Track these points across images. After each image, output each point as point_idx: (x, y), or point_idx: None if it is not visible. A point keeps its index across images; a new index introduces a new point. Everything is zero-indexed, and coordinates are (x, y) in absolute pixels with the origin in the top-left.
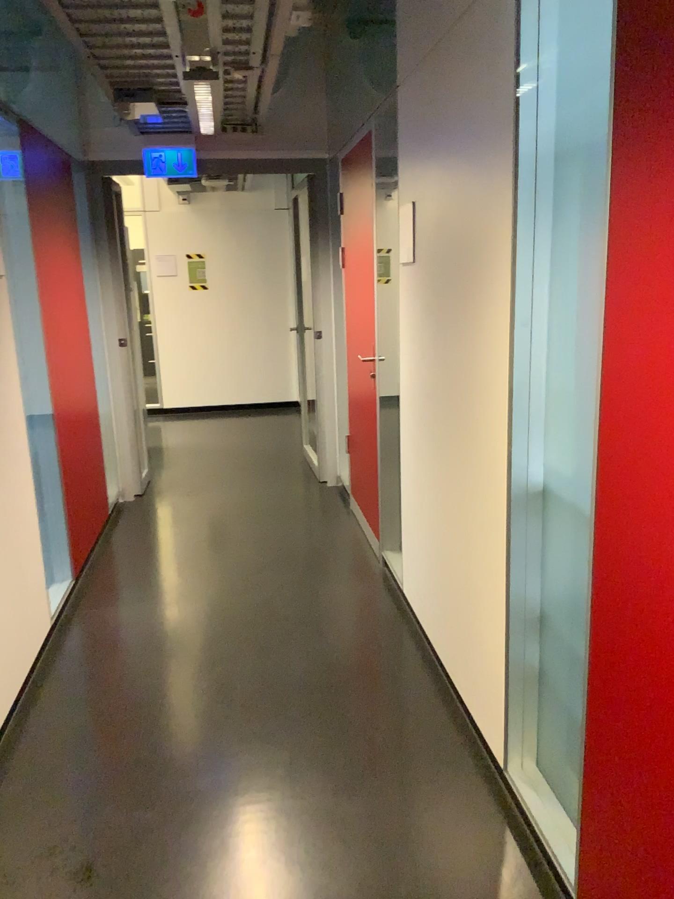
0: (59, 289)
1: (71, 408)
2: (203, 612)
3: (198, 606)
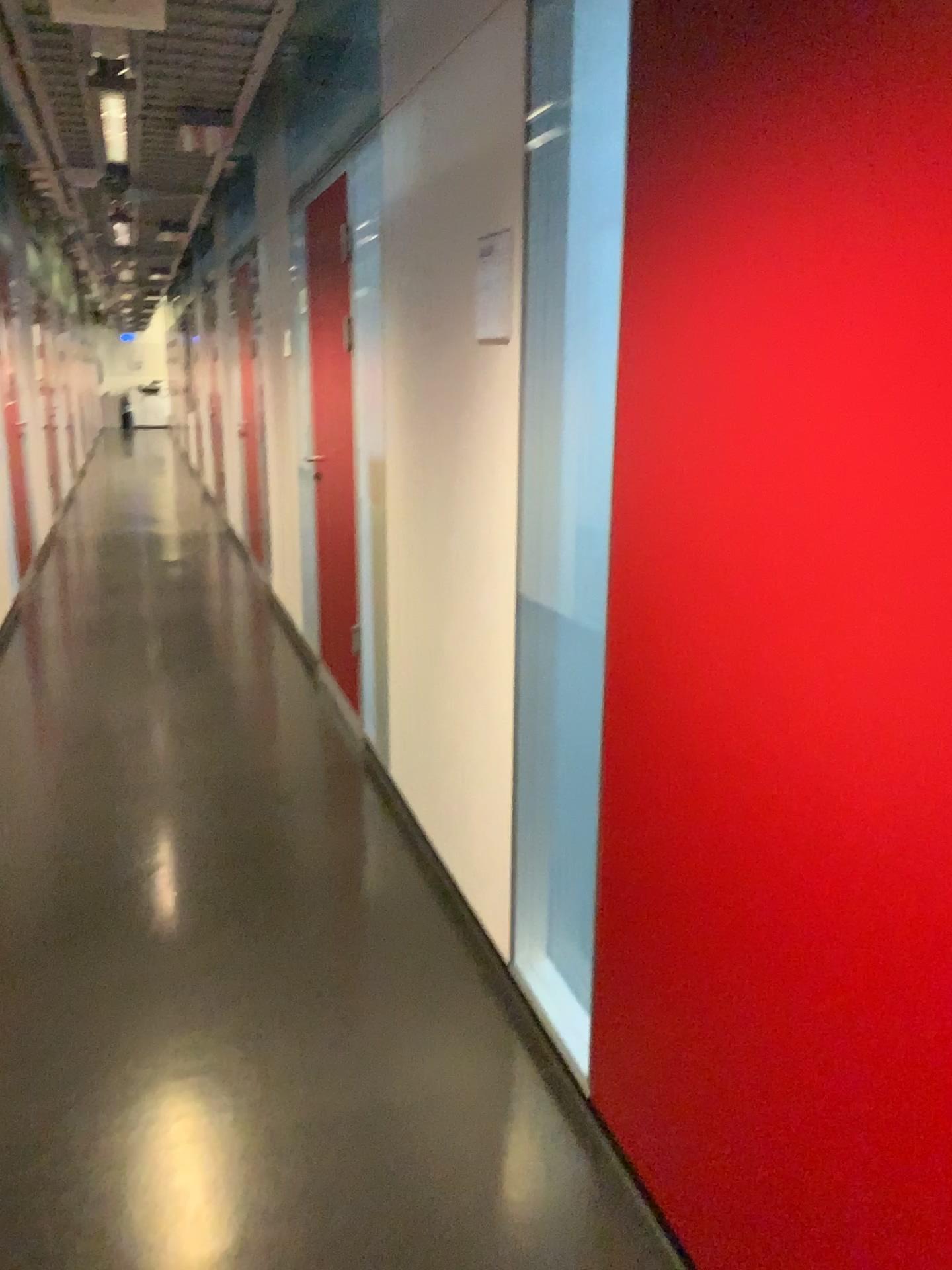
0: (714, 372)
1: (665, 758)
2: (251, 1075)
3: (267, 1097)
